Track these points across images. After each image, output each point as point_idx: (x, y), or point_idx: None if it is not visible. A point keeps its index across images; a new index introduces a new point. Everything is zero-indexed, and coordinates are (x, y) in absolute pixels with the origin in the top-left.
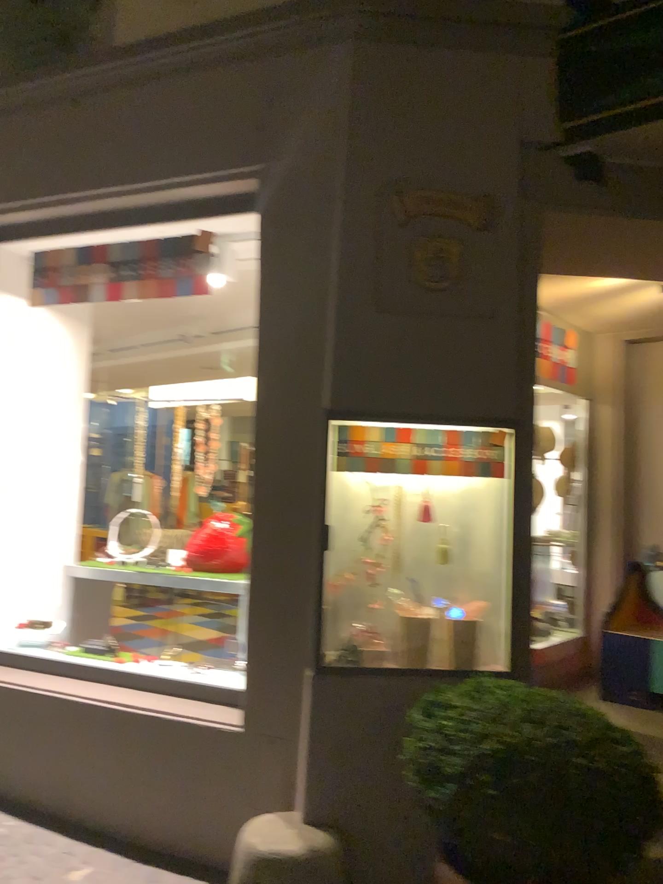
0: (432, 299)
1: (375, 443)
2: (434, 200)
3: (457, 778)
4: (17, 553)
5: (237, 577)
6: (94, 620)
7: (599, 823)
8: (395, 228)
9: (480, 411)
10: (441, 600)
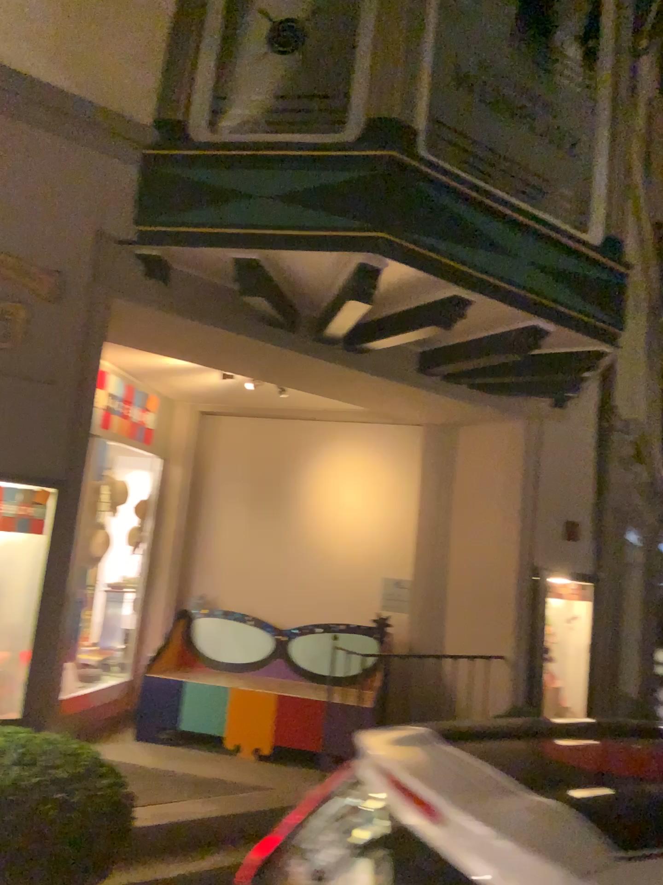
0: None
1: None
2: (10, 265)
3: None
4: None
5: None
6: None
7: (68, 849)
8: None
9: (28, 469)
10: None
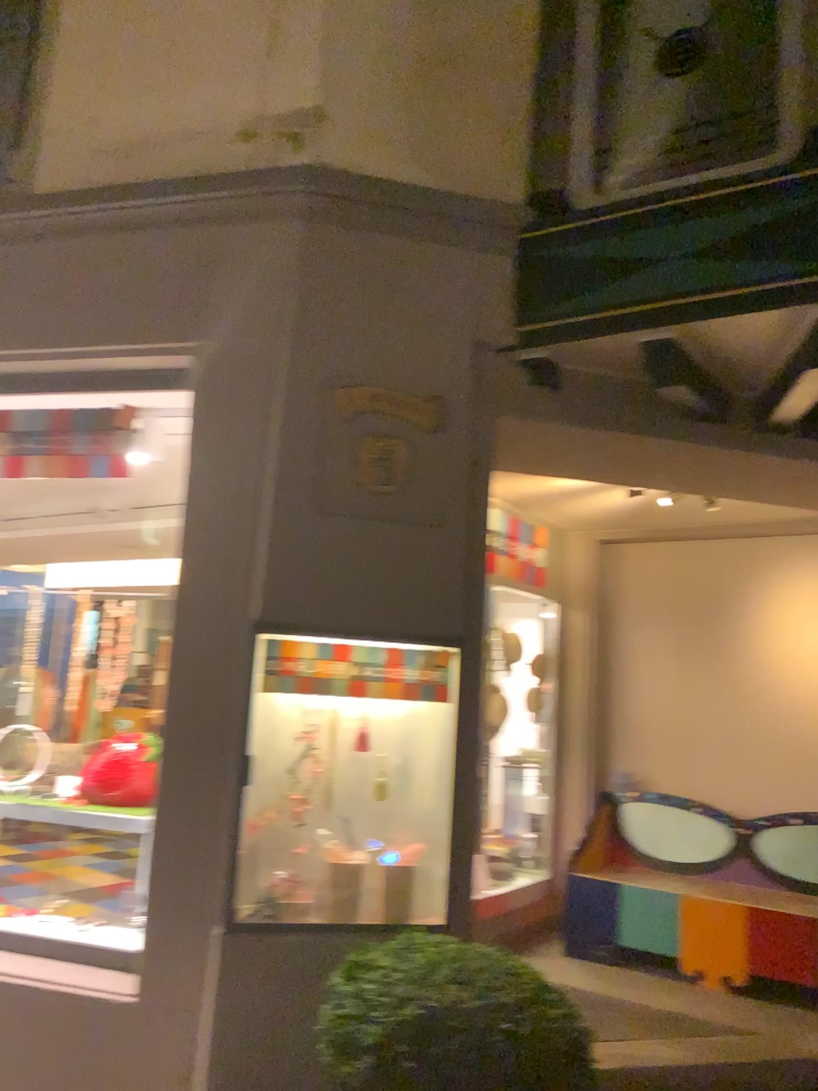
0: (378, 503)
1: (308, 661)
2: (385, 395)
3: (377, 1050)
4: None
5: (141, 810)
6: None
7: None
8: (341, 423)
9: (426, 627)
10: (377, 841)
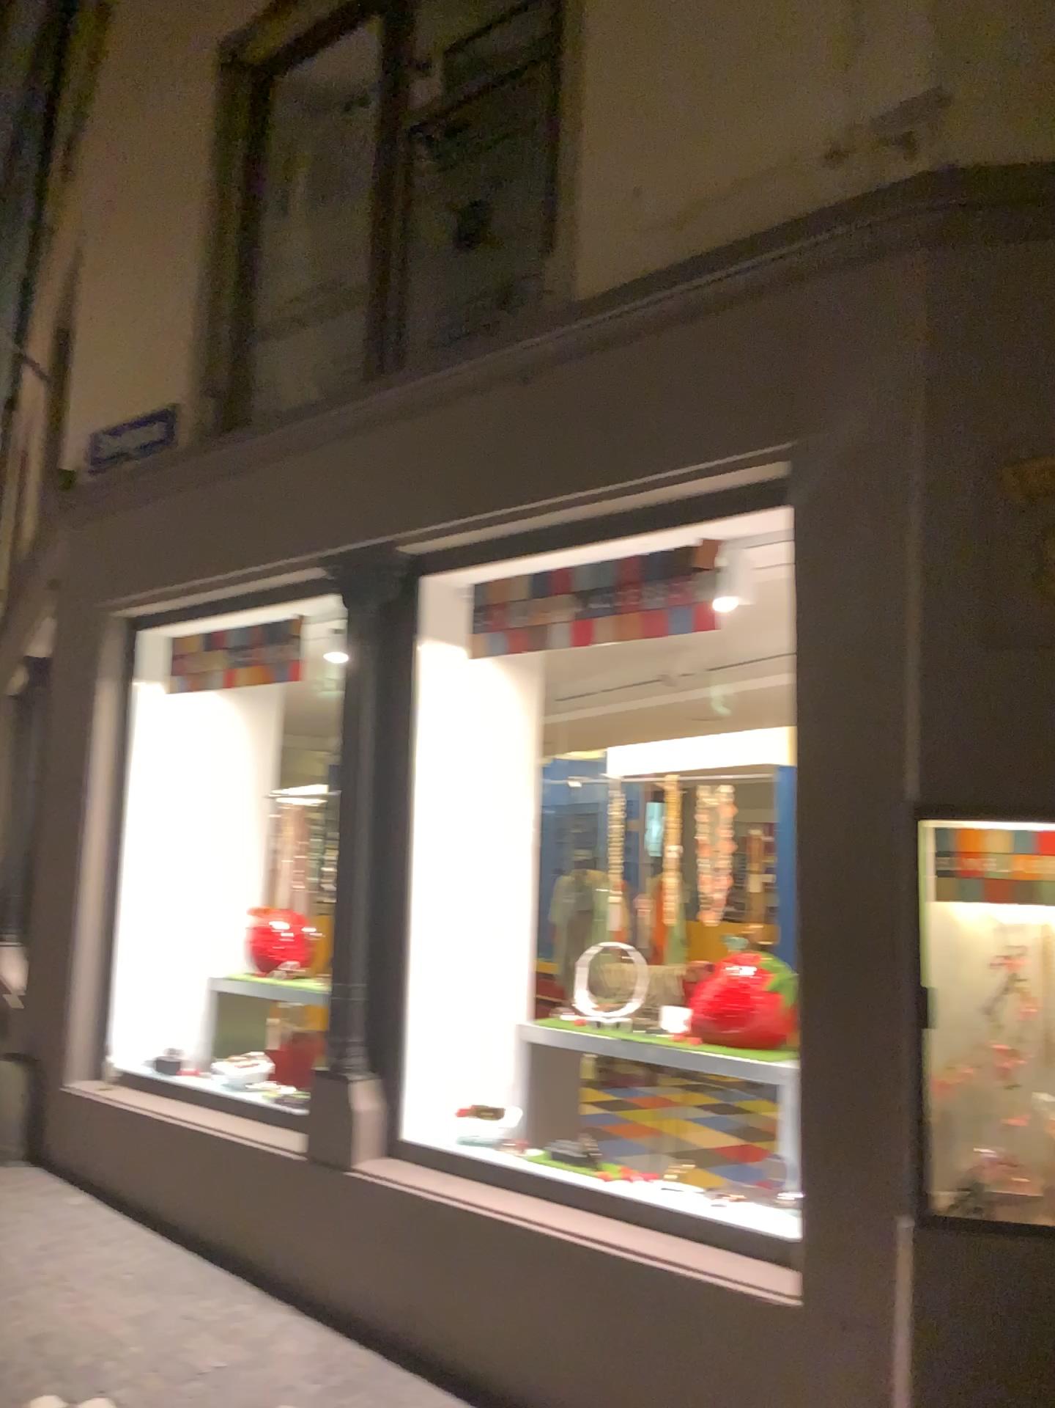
0: None
1: (998, 856)
2: None
3: None
4: (450, 1005)
5: (773, 1055)
6: (555, 1110)
7: None
8: (1012, 517)
9: None
10: None
